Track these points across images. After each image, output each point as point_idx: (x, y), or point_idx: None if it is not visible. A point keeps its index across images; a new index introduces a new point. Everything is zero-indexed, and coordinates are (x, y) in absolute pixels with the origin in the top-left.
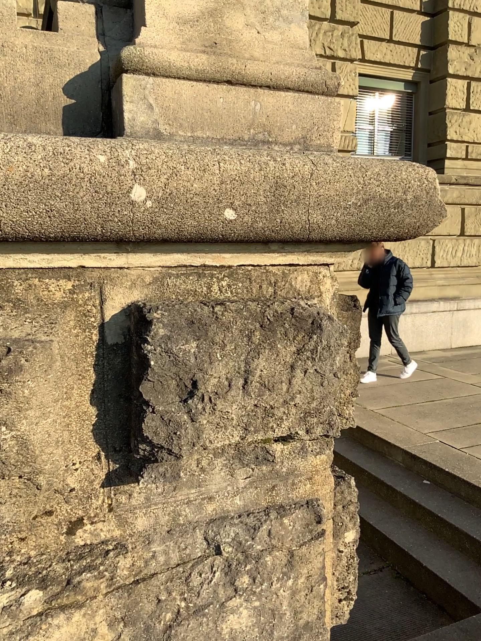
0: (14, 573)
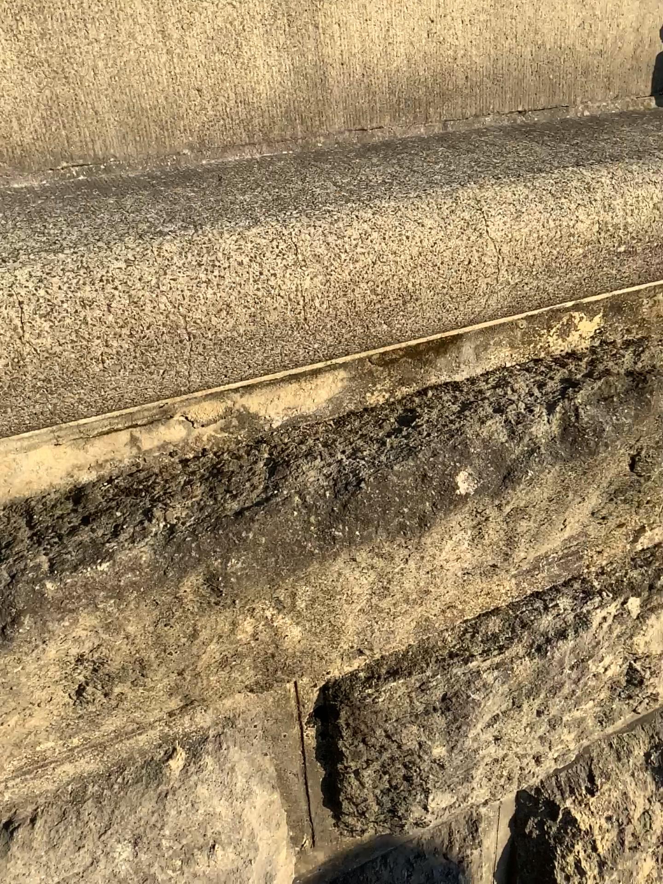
0: (600, 583)
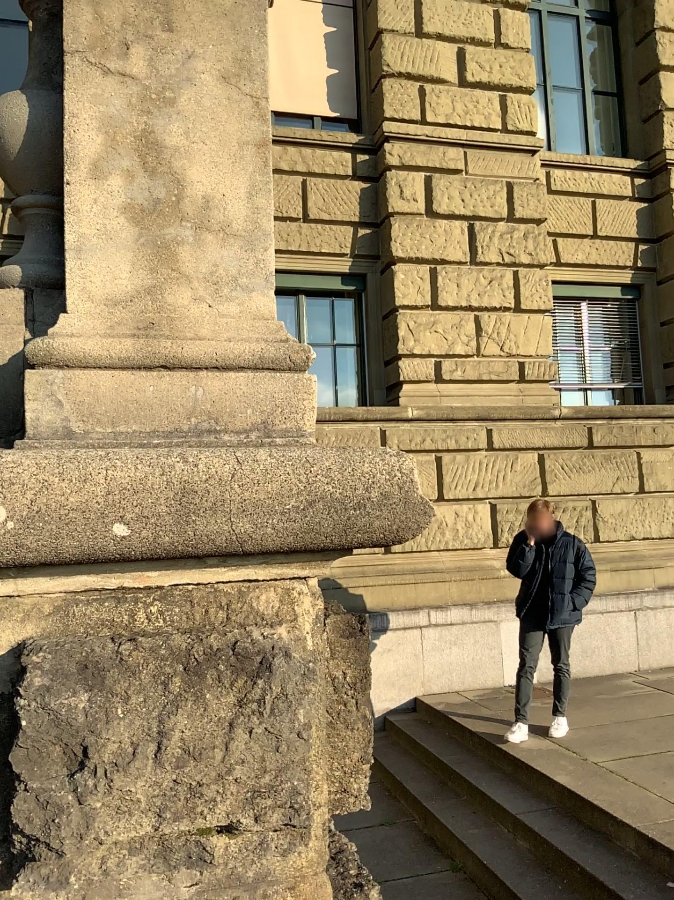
0: None
